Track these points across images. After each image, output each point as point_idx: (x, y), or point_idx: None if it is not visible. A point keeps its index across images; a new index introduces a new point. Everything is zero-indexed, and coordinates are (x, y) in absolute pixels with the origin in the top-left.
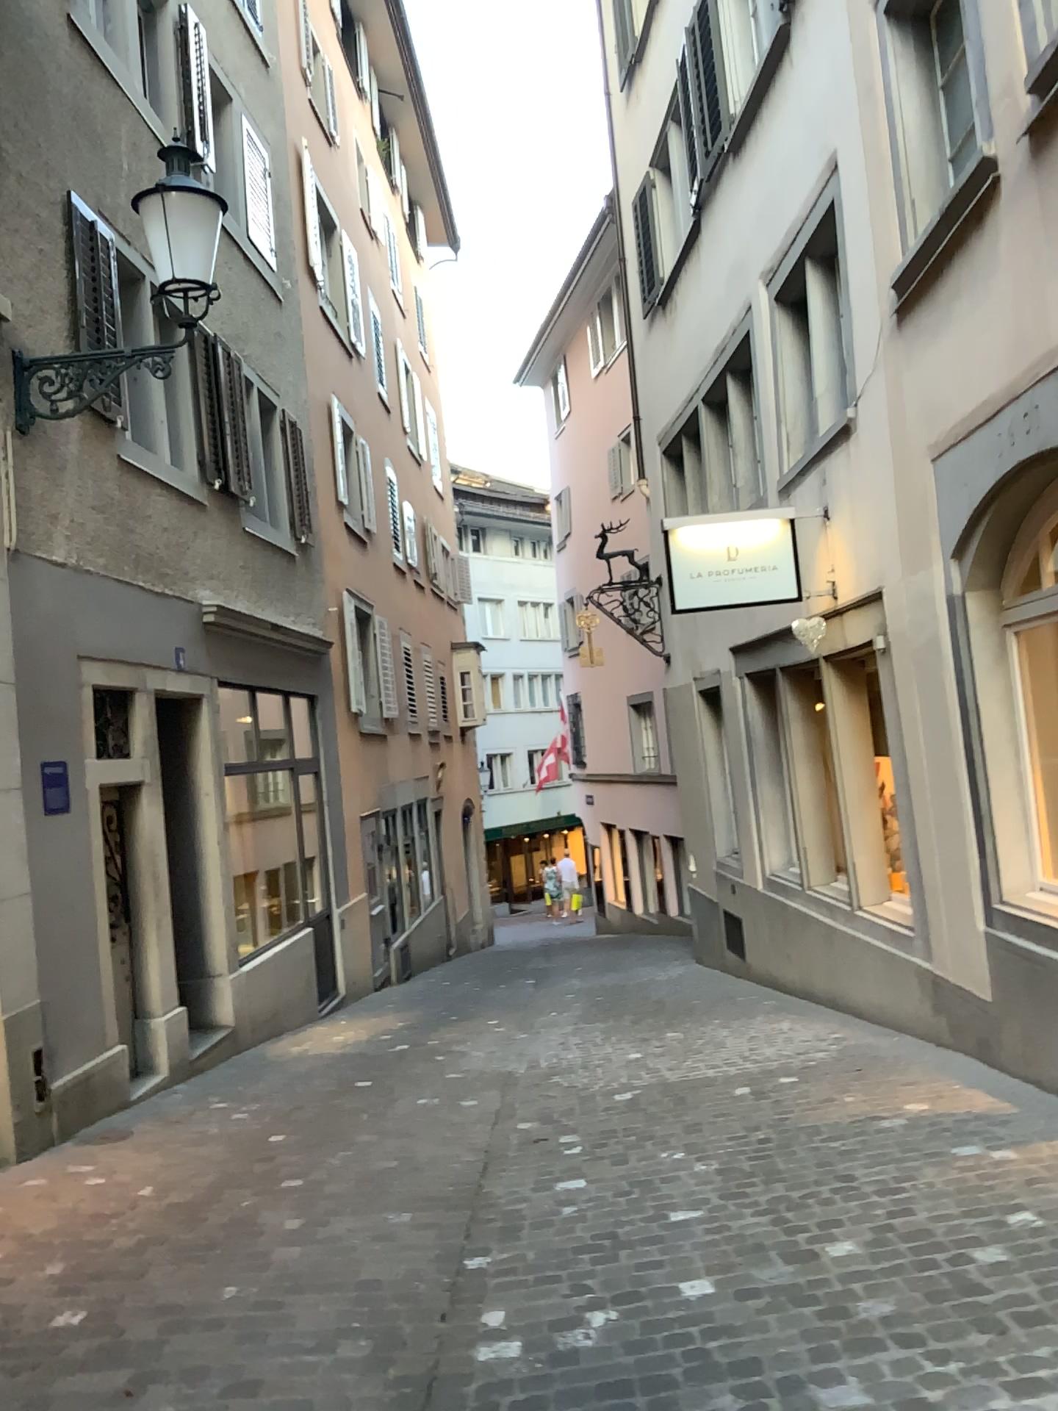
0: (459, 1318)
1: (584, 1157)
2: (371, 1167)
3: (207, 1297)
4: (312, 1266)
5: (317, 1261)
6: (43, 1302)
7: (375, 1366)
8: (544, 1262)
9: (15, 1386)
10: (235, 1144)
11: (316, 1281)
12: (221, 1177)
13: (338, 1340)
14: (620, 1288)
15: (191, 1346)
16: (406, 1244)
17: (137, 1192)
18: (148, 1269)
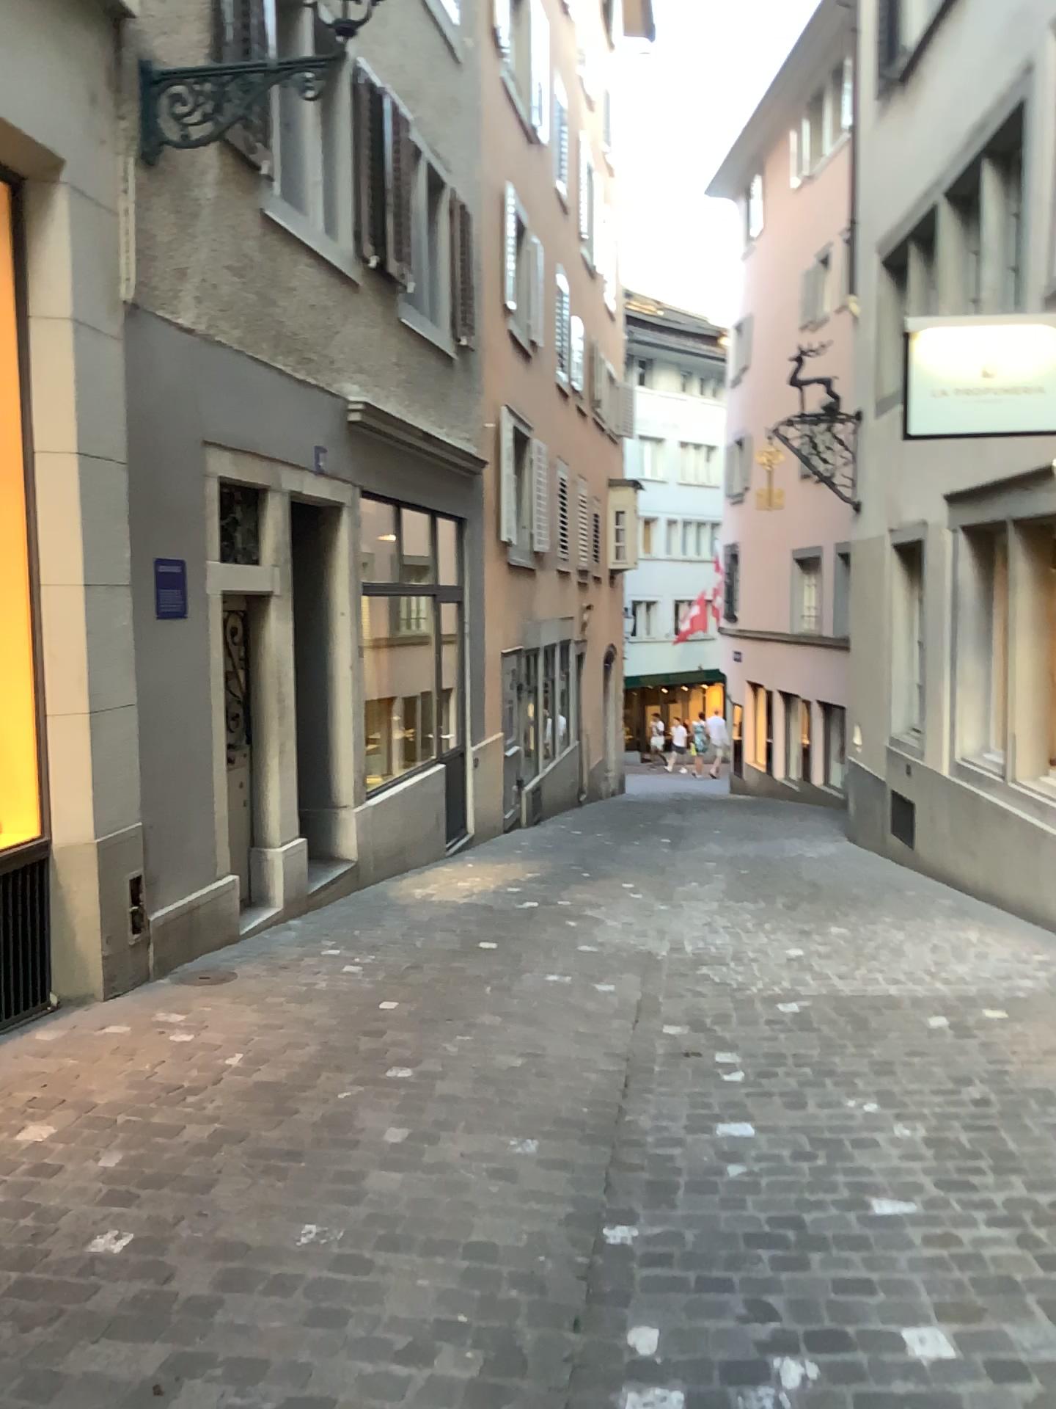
0: (599, 1336)
1: (753, 1095)
2: (493, 1068)
3: (278, 1239)
4: (414, 1211)
5: (420, 1204)
6: (85, 1213)
7: (483, 1399)
8: (710, 1257)
9: (23, 1344)
10: (340, 1013)
11: (415, 1237)
12: (318, 1057)
13: (437, 1344)
14: (820, 1325)
15: (250, 1319)
16: (530, 1196)
17: (221, 1064)
18: (216, 1183)
